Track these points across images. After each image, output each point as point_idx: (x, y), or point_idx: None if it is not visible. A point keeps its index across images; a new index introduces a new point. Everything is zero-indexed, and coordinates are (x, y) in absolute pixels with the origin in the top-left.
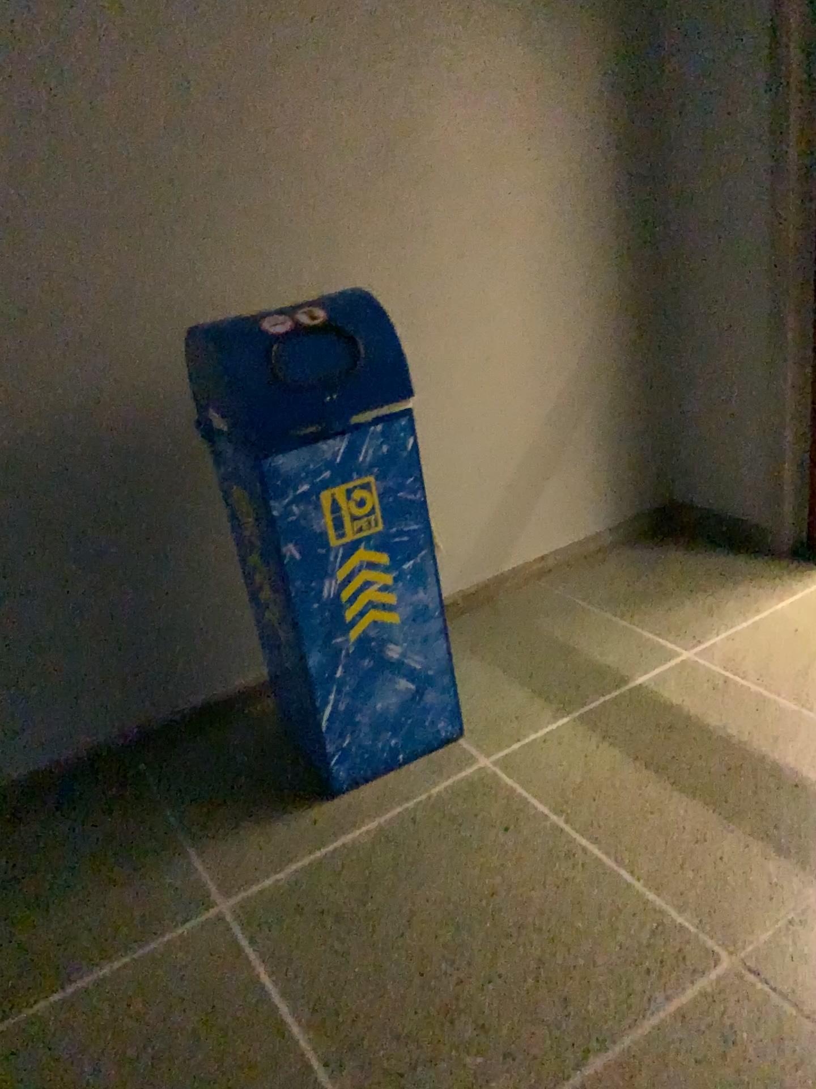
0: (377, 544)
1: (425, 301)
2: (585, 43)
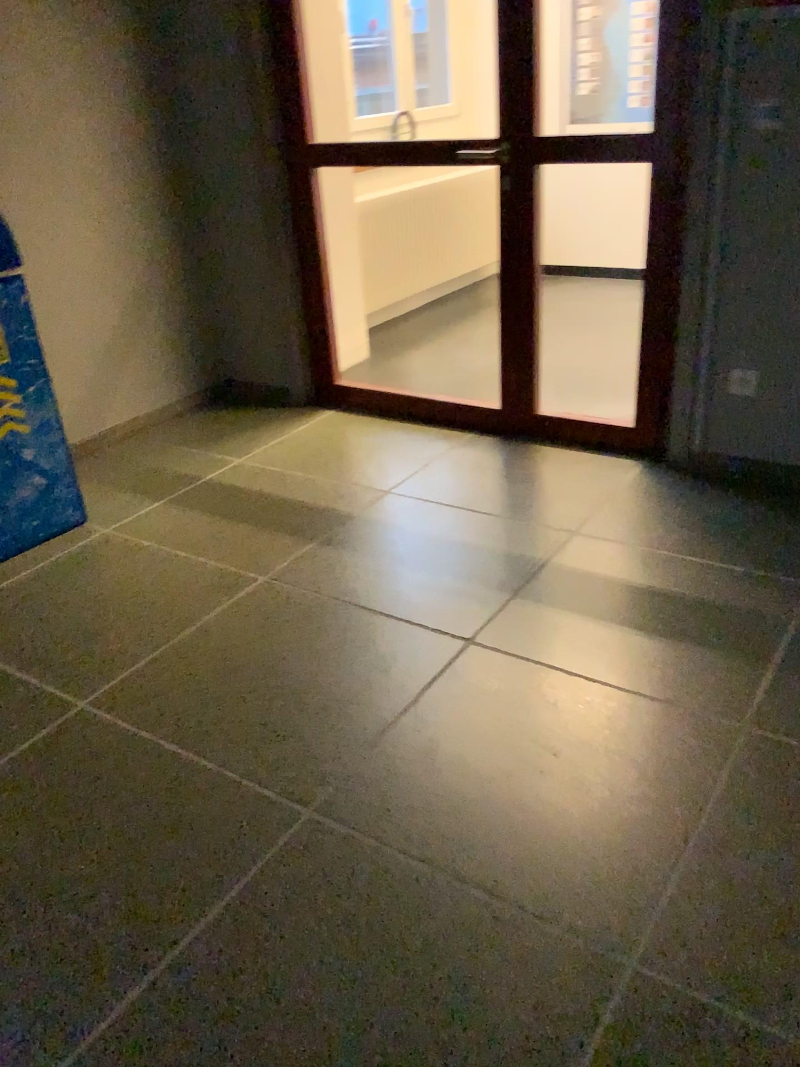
0: (15, 372)
1: (23, 217)
2: (124, 37)
